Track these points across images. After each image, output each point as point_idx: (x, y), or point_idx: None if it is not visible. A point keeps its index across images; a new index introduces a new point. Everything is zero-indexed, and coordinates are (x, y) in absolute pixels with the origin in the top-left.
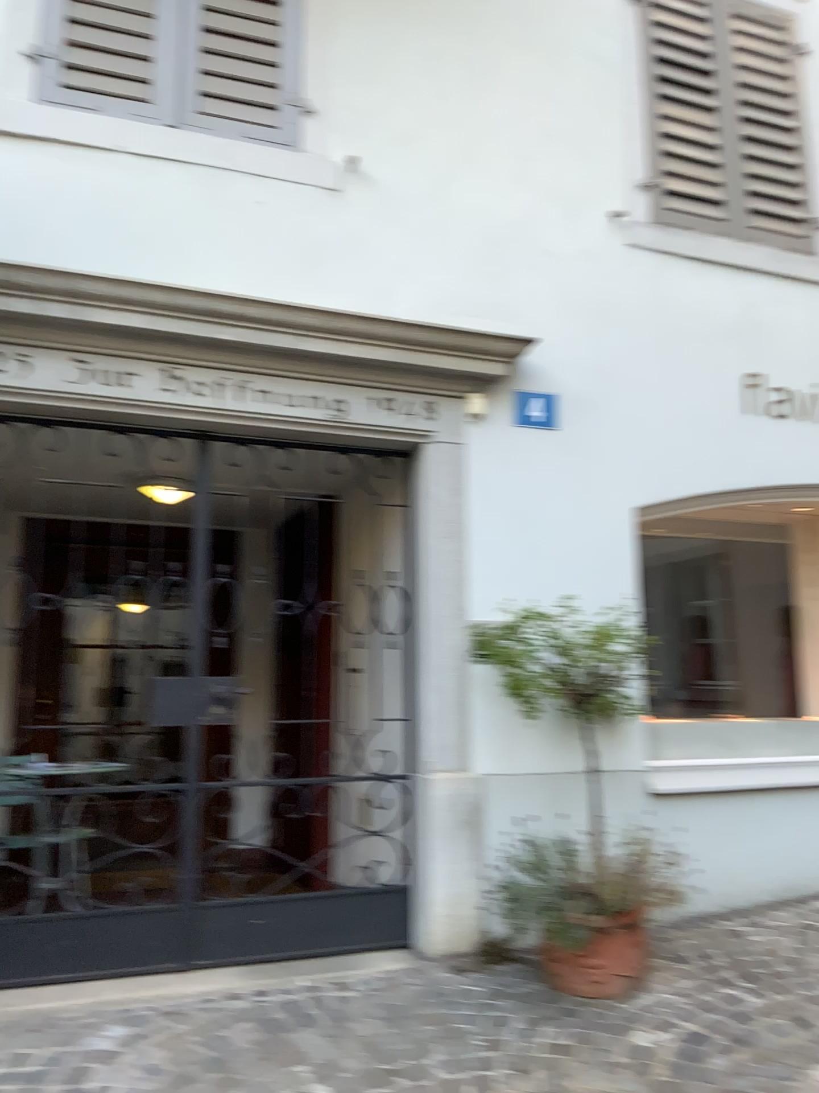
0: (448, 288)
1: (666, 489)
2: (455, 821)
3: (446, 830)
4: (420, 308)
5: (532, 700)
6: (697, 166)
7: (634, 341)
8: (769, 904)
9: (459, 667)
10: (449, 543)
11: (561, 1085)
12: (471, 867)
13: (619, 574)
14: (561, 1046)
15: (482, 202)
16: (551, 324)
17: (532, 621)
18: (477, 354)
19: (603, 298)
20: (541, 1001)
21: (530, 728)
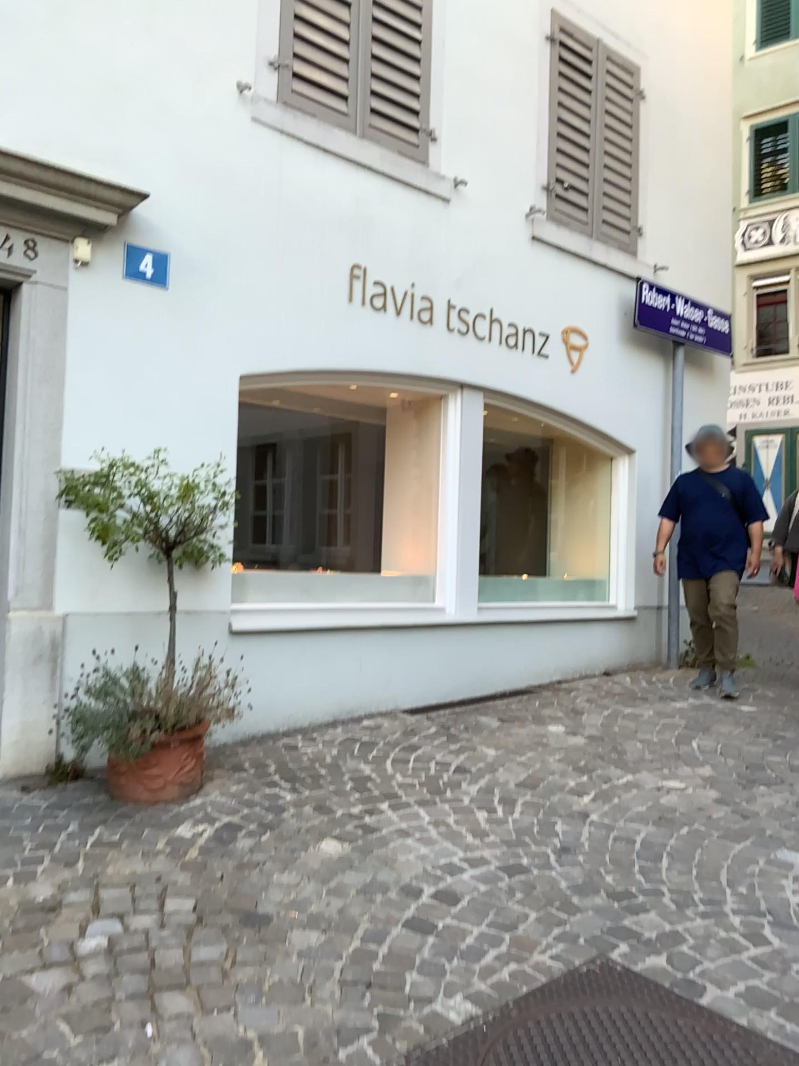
0: (63, 127)
1: (268, 362)
2: (33, 654)
3: (24, 662)
4: (29, 142)
5: (121, 546)
6: (327, 59)
7: (250, 217)
8: (322, 726)
9: (48, 510)
10: (46, 388)
11: (99, 871)
12: (46, 697)
13: (217, 435)
14: (108, 842)
15: (107, 44)
16: (170, 186)
17: (122, 471)
18: (86, 201)
19: (224, 170)
20: (101, 809)
21: (116, 571)
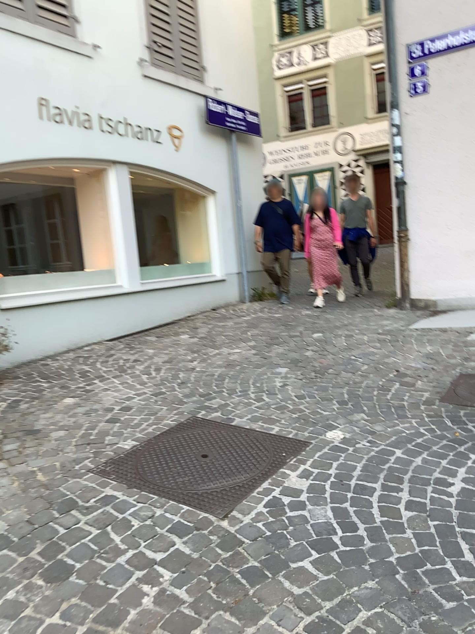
0: None
1: None
2: None
3: None
4: None
5: None
6: None
7: None
8: (61, 352)
9: None
10: None
11: None
12: None
13: None
14: None
15: None
16: None
17: None
18: None
19: None
20: None
21: None
